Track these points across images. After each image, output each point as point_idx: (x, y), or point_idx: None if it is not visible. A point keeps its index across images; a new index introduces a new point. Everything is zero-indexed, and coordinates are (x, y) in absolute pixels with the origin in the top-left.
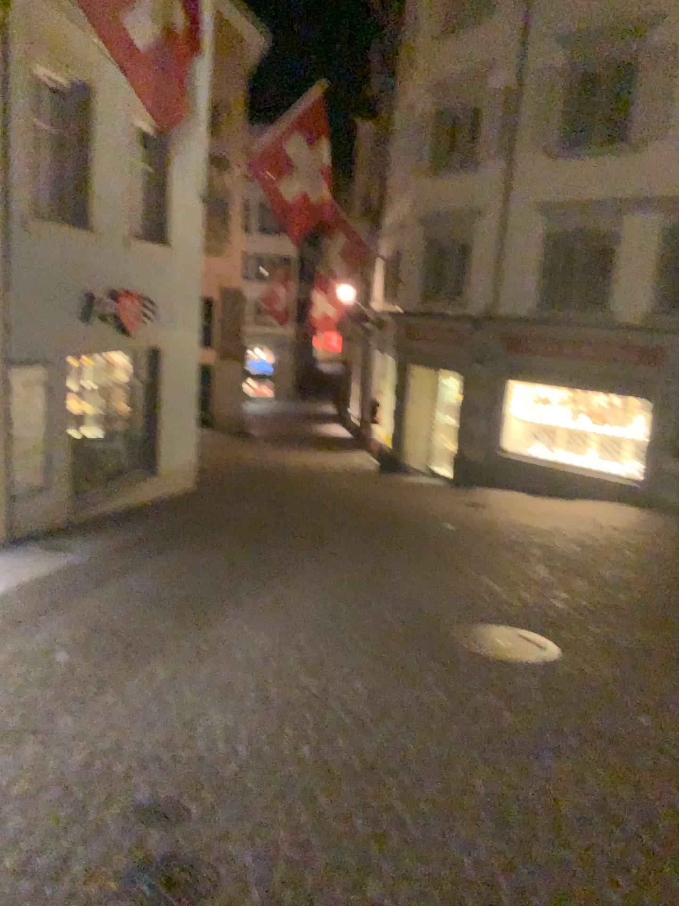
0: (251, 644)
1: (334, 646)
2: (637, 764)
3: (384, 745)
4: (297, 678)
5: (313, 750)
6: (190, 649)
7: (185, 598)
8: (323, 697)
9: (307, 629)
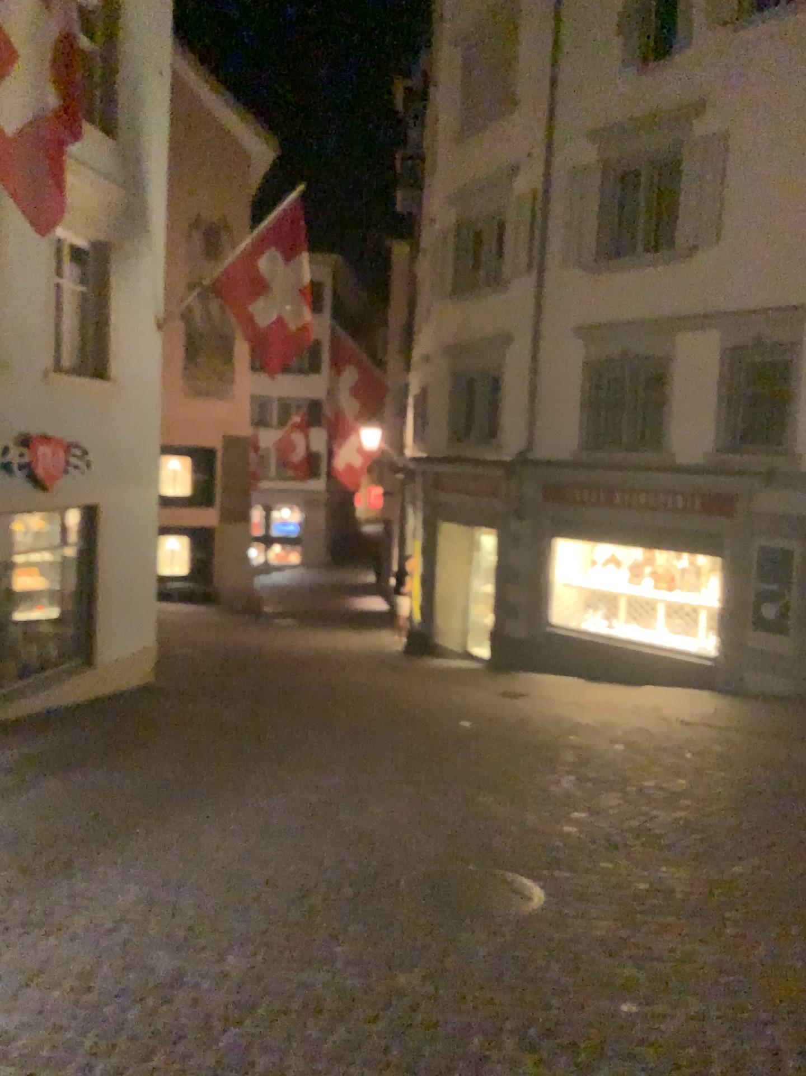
0: (109, 898)
1: (227, 897)
2: (591, 1073)
3: (228, 1055)
4: (151, 948)
5: (114, 1070)
6: (20, 909)
7: (49, 832)
8: (174, 979)
9: (200, 873)
